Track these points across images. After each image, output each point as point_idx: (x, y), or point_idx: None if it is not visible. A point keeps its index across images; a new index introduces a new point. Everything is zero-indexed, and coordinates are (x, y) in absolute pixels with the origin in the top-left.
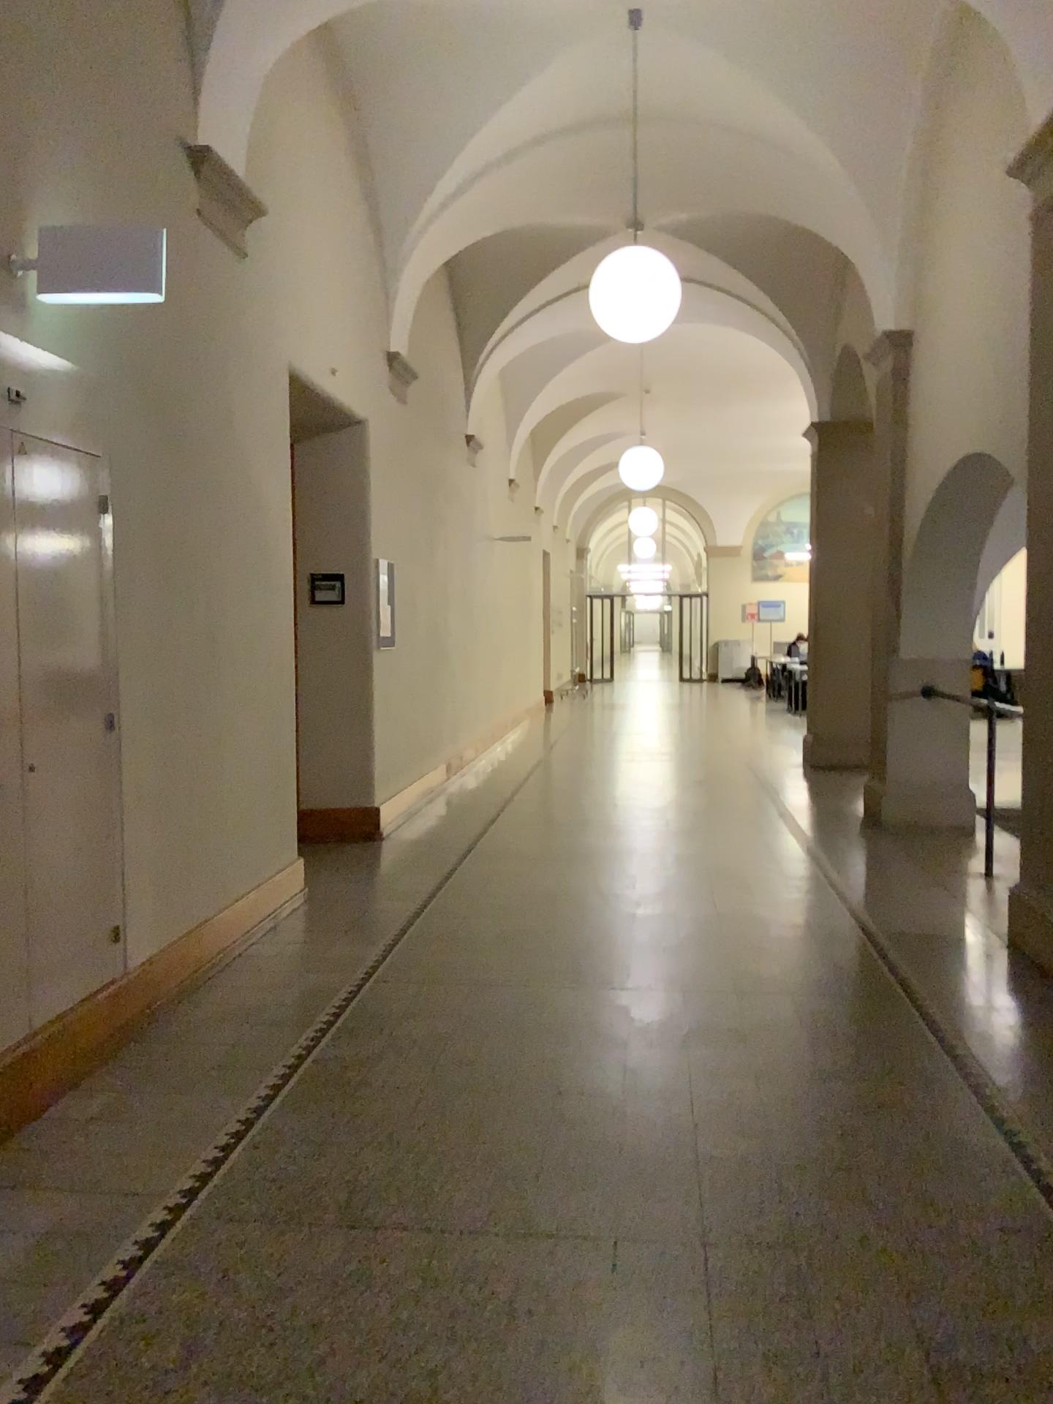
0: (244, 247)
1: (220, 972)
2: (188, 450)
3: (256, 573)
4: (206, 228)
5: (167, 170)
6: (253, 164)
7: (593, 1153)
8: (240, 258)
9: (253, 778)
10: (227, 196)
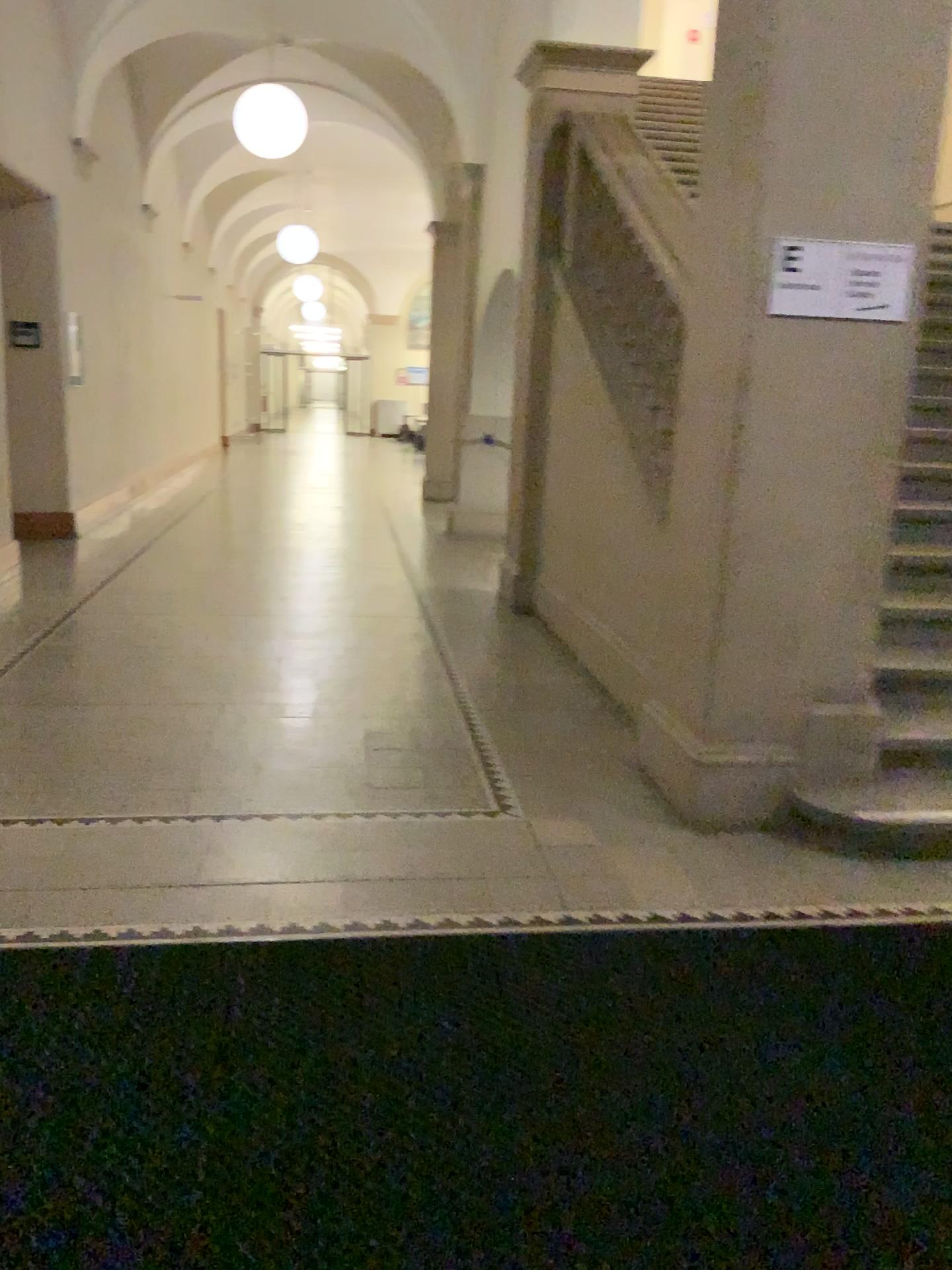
0: None
1: None
2: None
3: None
4: None
5: None
6: None
7: (214, 674)
8: None
9: None
10: None
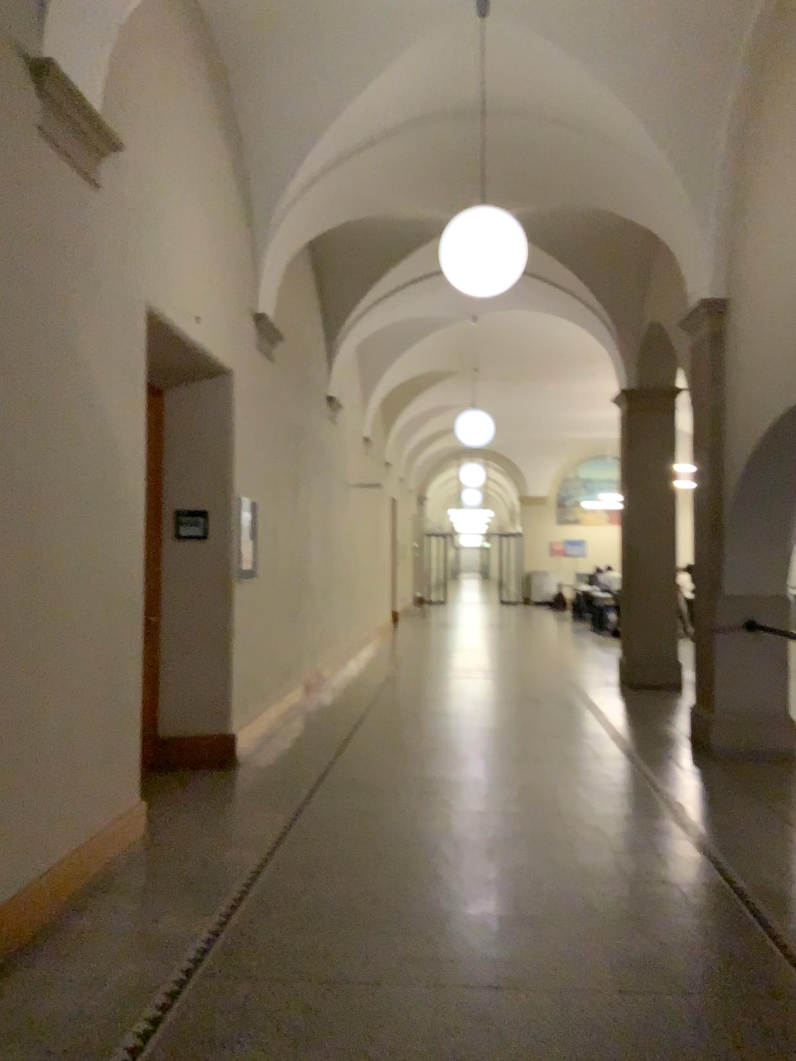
0: (96, 176)
1: (28, 957)
2: (21, 373)
3: (97, 506)
4: (52, 149)
5: (2, 76)
6: (111, 100)
7: None
8: (91, 186)
9: (88, 725)
10: (77, 122)
